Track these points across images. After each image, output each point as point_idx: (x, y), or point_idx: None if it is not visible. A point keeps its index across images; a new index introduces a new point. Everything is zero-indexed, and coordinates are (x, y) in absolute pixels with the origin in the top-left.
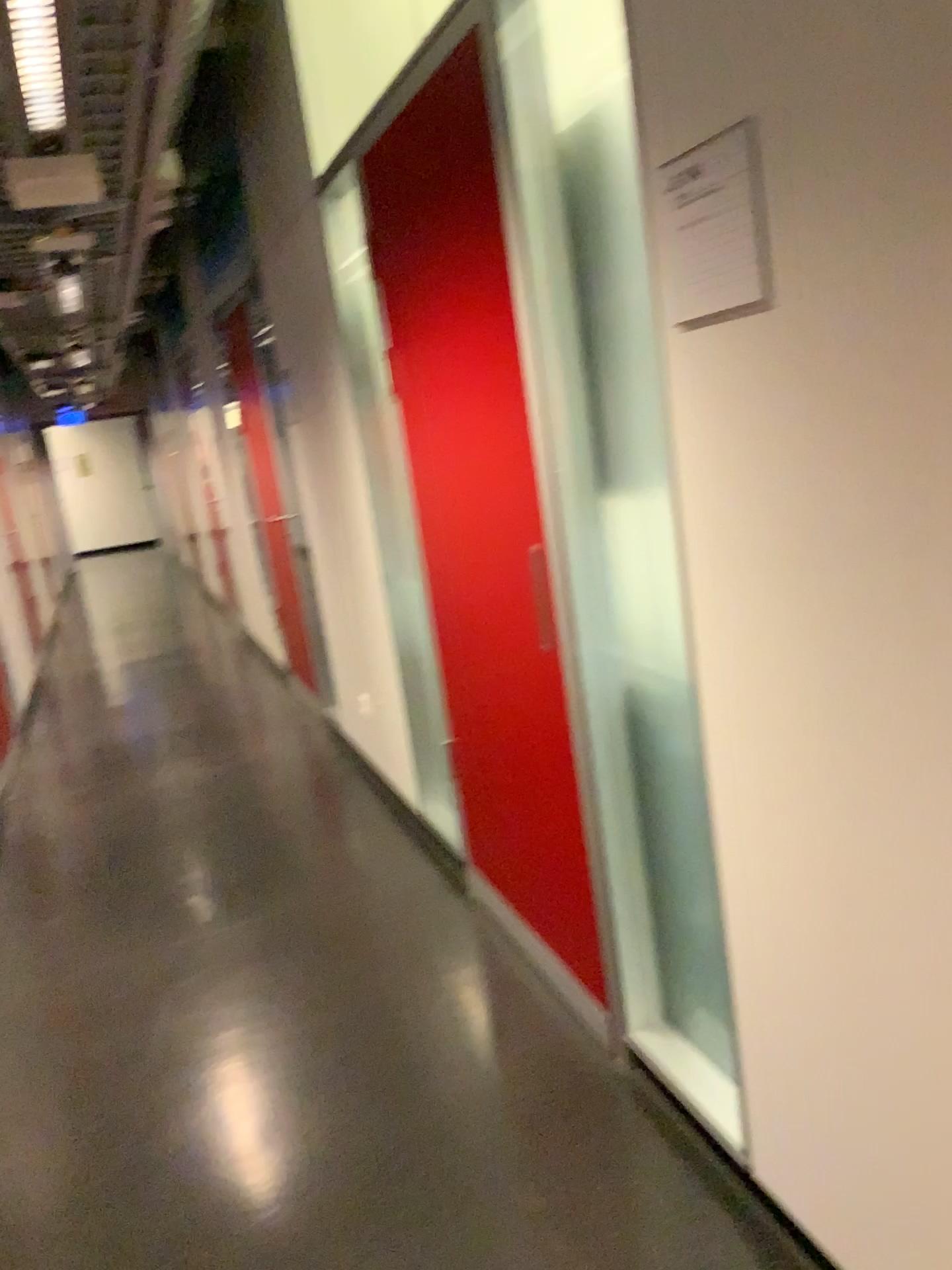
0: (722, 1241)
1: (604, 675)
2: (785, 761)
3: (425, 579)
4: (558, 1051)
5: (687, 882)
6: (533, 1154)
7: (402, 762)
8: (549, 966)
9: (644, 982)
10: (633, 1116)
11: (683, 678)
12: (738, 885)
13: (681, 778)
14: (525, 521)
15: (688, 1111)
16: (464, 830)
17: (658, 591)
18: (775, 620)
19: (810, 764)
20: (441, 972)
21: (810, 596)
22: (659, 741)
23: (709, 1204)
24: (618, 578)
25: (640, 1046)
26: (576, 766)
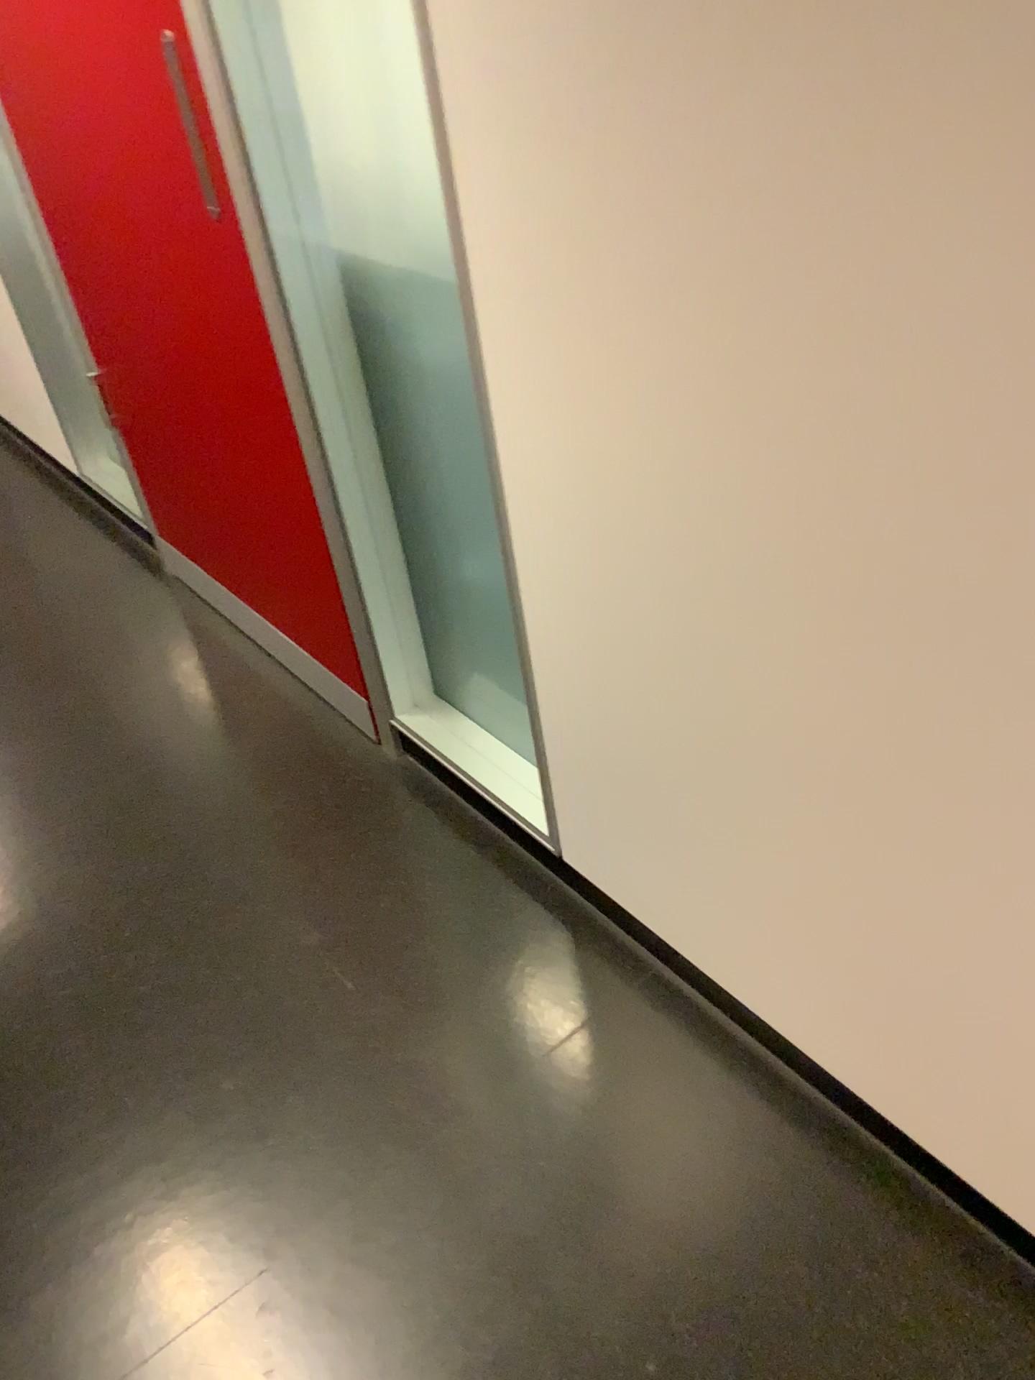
0: (540, 939)
1: (310, 252)
2: (613, 357)
3: (10, 130)
4: (311, 752)
5: (454, 531)
6: (302, 883)
7: (40, 410)
8: (283, 648)
9: (410, 659)
10: (414, 815)
11: (427, 248)
12: (540, 538)
13: (435, 396)
14: (146, 2)
15: (479, 797)
16: (142, 491)
17: (377, 107)
18: (596, 122)
19: (655, 358)
20: (145, 679)
21: (665, 65)
22: (400, 346)
23: (518, 900)
24: (313, 89)
25: (412, 731)
26: (285, 394)
